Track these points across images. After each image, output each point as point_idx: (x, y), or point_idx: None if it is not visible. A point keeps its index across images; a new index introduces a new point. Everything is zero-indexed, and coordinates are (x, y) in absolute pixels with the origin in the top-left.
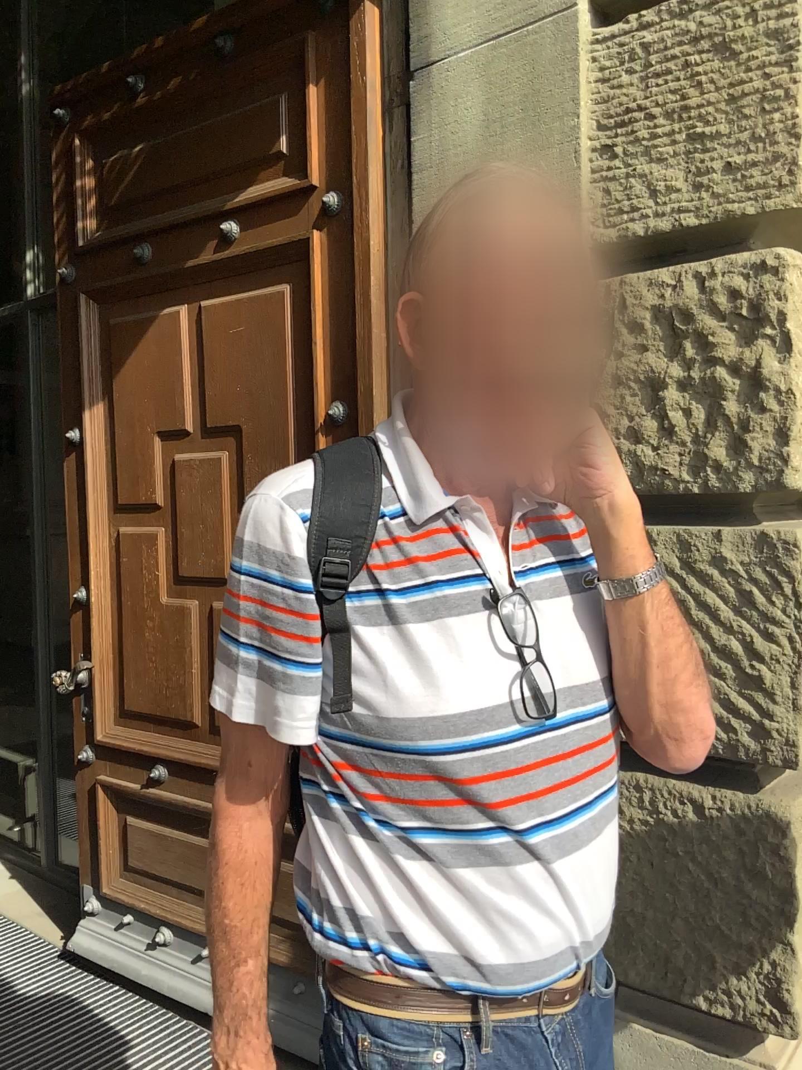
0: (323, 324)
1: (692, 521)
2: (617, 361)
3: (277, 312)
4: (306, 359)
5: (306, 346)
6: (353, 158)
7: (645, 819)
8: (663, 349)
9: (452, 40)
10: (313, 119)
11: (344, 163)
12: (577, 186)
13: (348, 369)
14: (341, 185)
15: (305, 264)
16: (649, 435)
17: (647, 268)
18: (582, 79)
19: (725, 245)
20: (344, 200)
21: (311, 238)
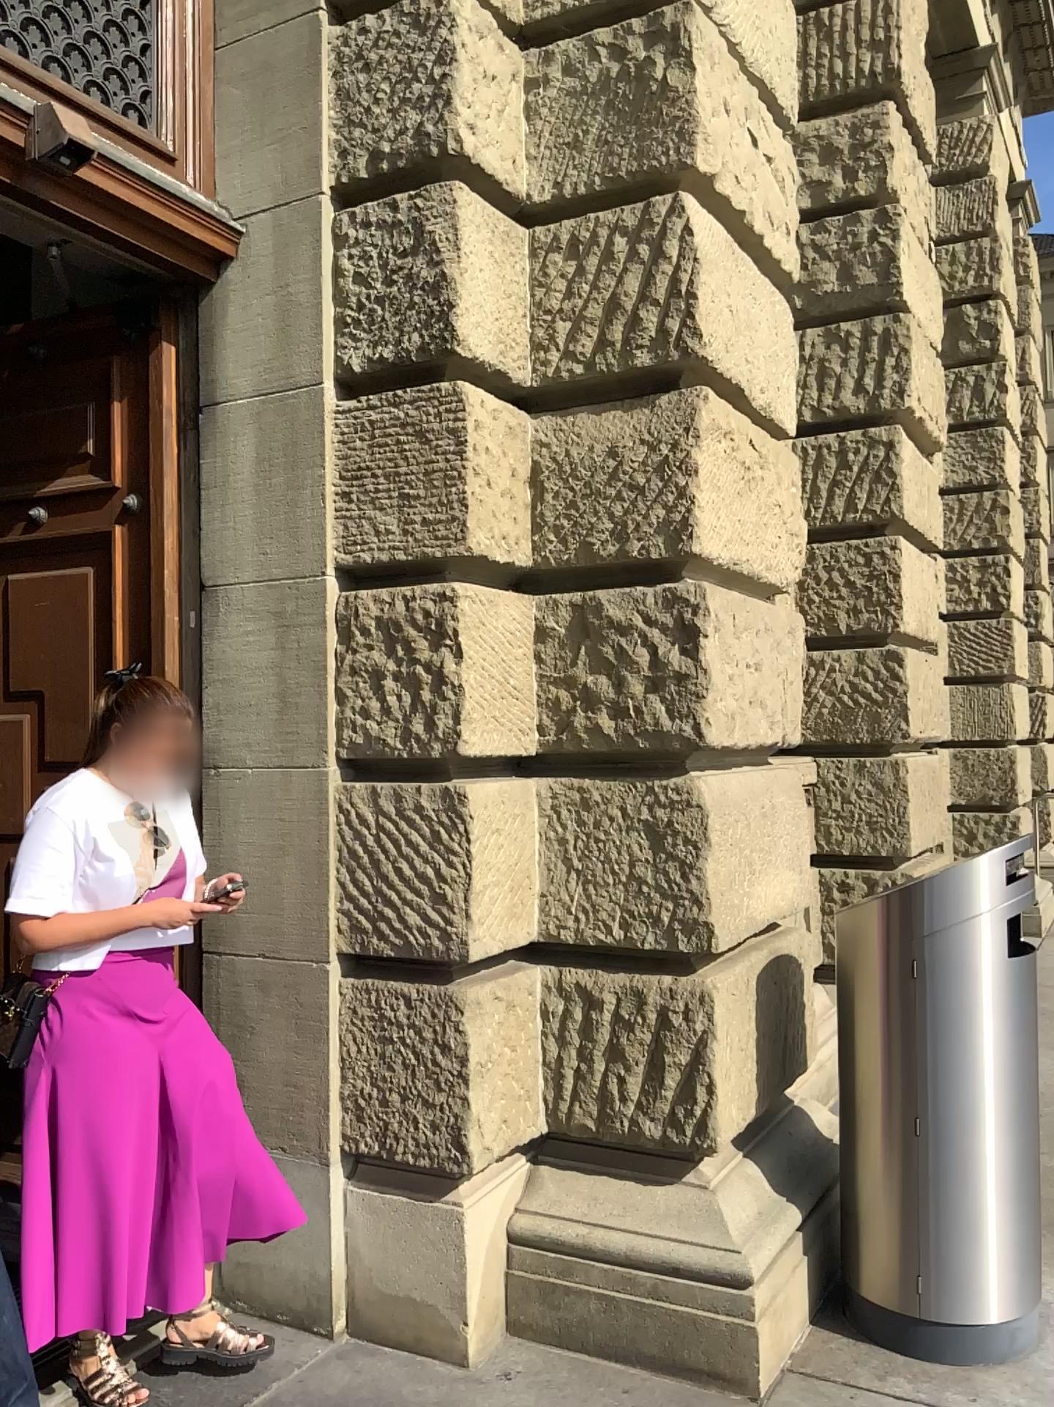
0: (120, 601)
1: (400, 776)
2: (349, 652)
3: (79, 588)
4: (104, 631)
5: (105, 619)
6: (149, 466)
7: (368, 1013)
8: (380, 645)
9: (232, 384)
10: (117, 425)
11: (142, 467)
12: (320, 516)
13: (142, 642)
14: (140, 485)
15: (106, 548)
16: (371, 710)
17: (370, 583)
18: (325, 436)
19: (422, 572)
20: (142, 498)
21: (112, 526)
